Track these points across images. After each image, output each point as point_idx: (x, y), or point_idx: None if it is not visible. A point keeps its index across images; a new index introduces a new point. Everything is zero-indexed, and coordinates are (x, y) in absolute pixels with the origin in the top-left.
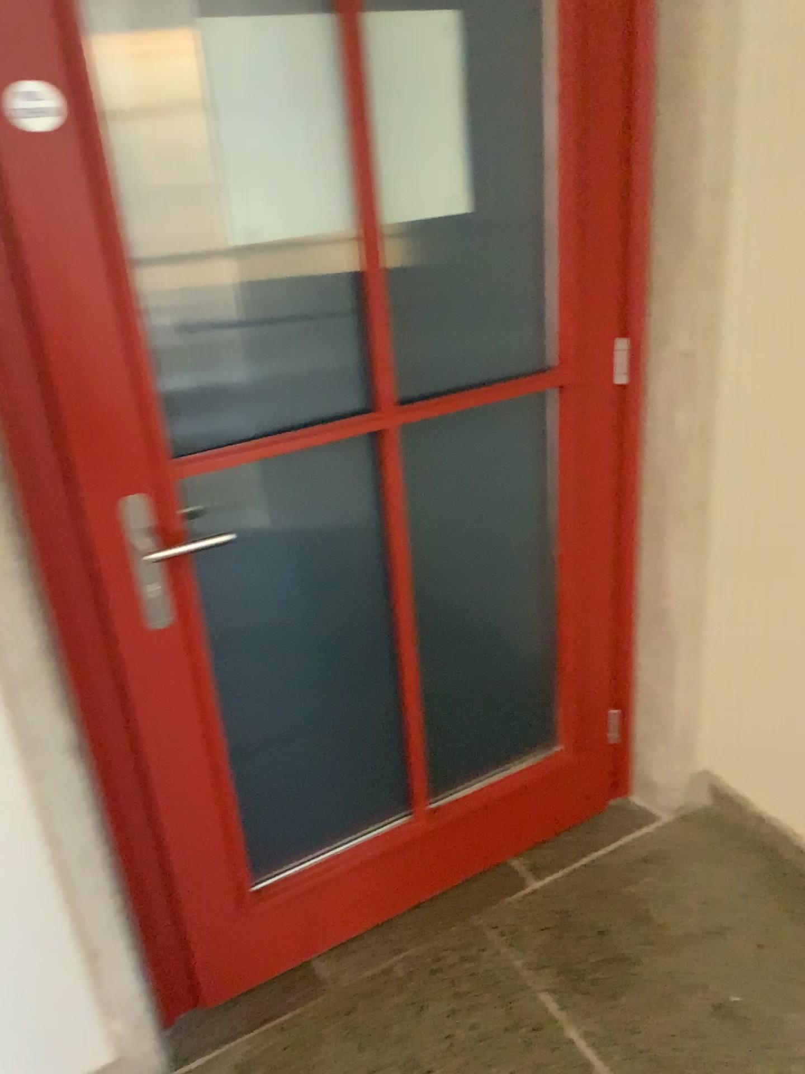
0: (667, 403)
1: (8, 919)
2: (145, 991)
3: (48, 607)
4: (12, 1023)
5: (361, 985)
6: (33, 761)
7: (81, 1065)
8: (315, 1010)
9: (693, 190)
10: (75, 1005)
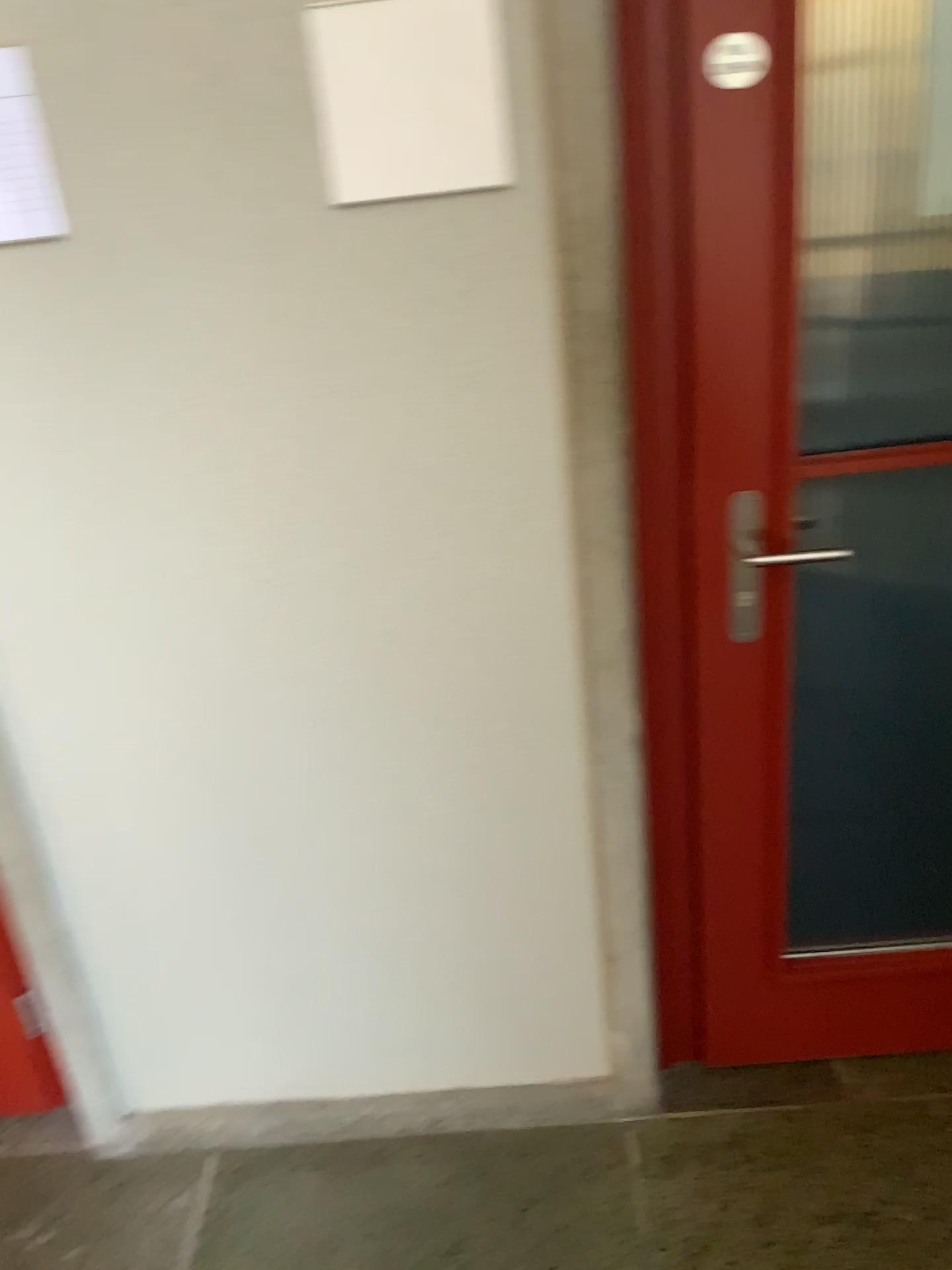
0: None
1: (544, 895)
2: (651, 1018)
3: (642, 594)
4: (526, 997)
5: (887, 1106)
6: (601, 744)
7: (579, 1063)
8: (828, 1112)
9: None
10: (586, 1002)
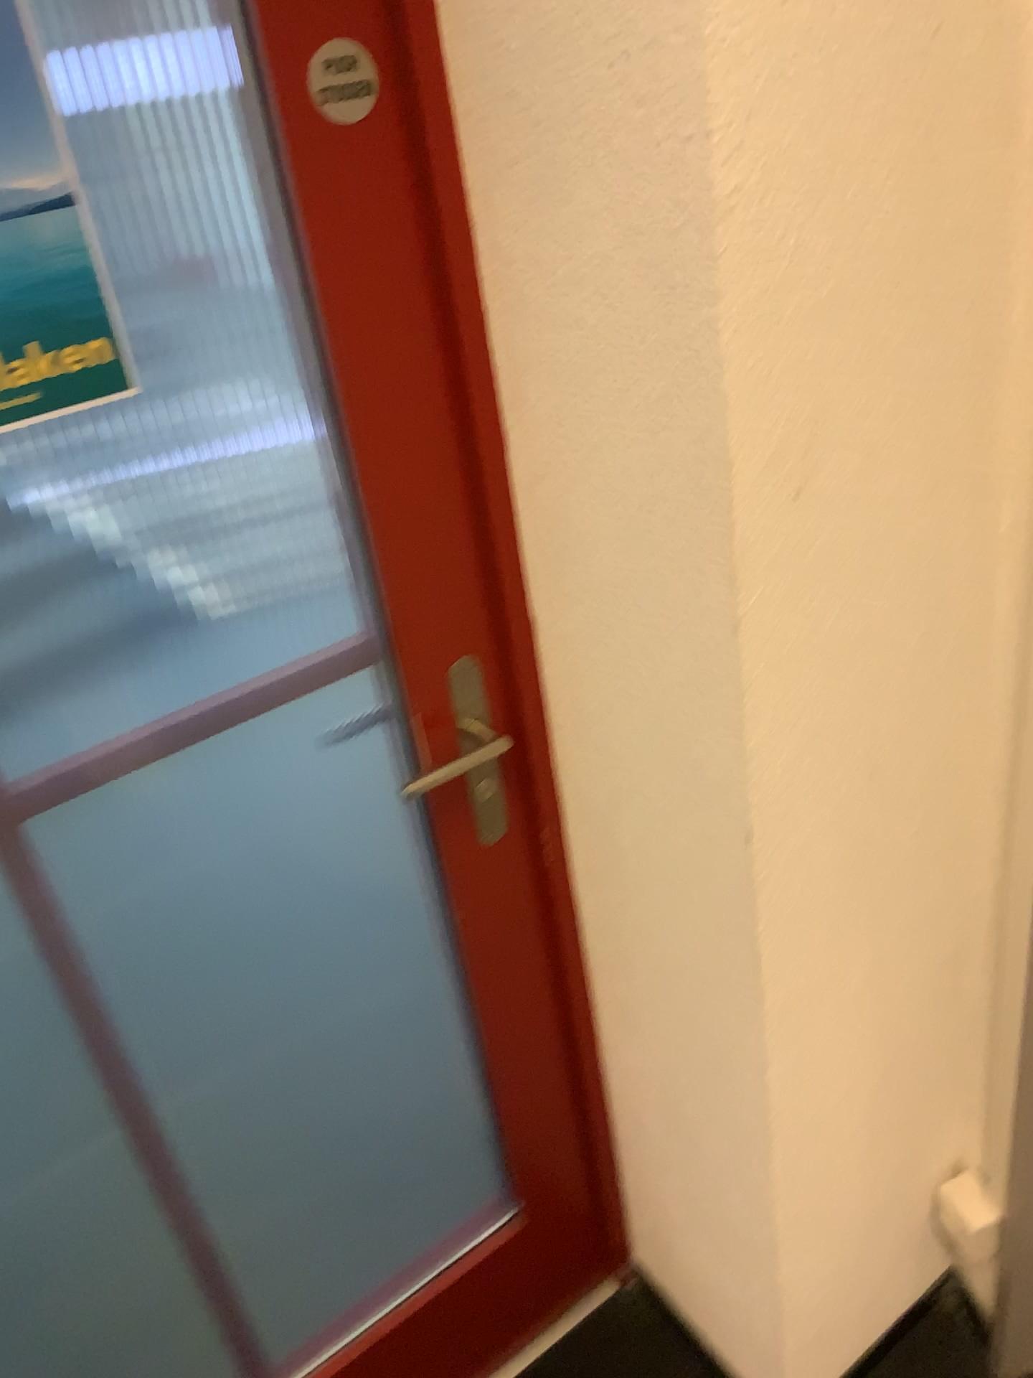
0: None
1: None
2: None
3: None
4: None
5: None
6: None
7: None
8: None
9: None
10: None
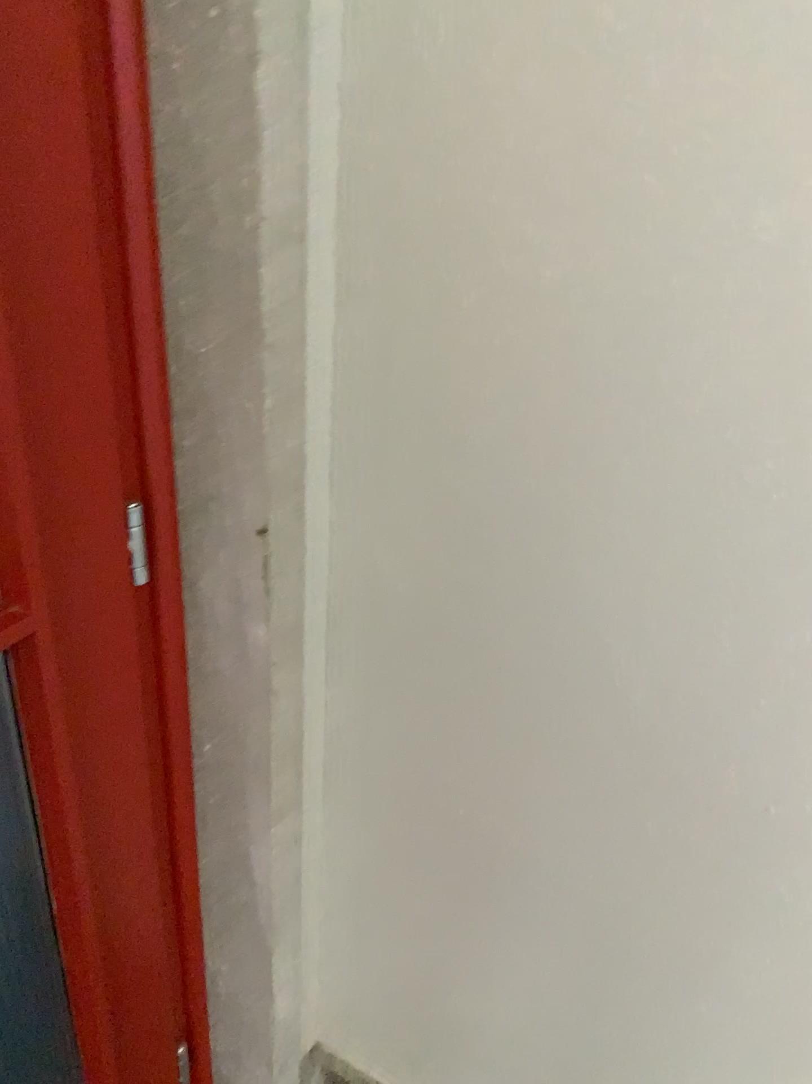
0: (237, 615)
1: None
2: None
3: None
4: None
5: None
6: None
7: None
8: None
9: (260, 233)
10: None
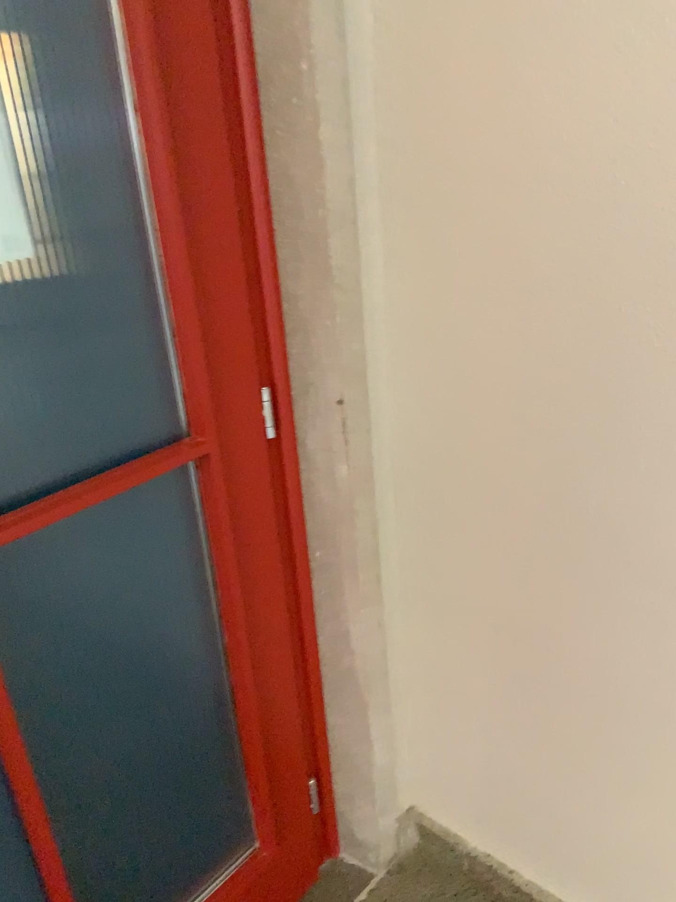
0: (328, 455)
1: None
2: None
3: None
4: None
5: None
6: None
7: None
8: None
9: (326, 216)
10: None
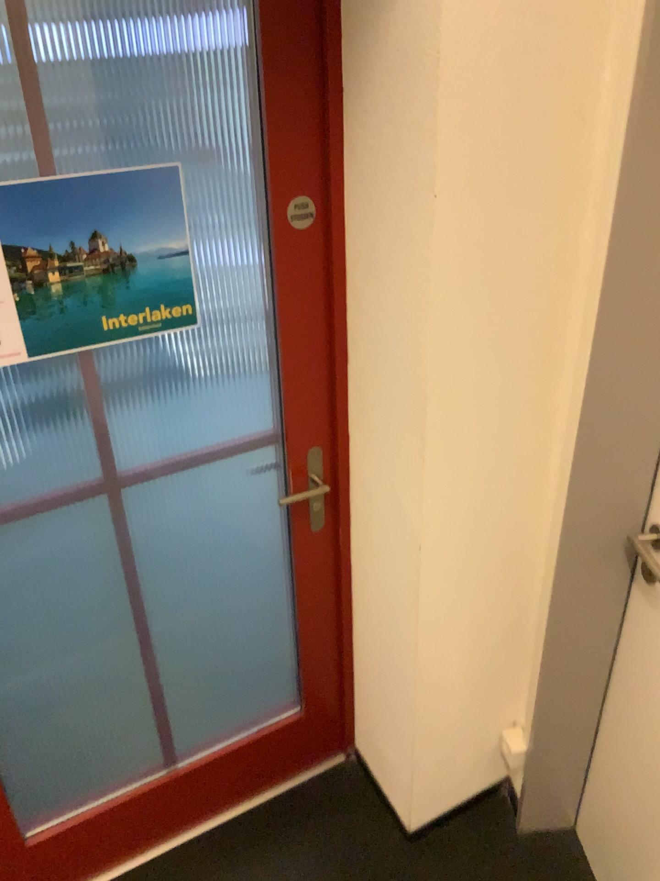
0: None
1: None
2: None
3: None
4: None
5: None
6: None
7: None
8: None
9: None
10: None
